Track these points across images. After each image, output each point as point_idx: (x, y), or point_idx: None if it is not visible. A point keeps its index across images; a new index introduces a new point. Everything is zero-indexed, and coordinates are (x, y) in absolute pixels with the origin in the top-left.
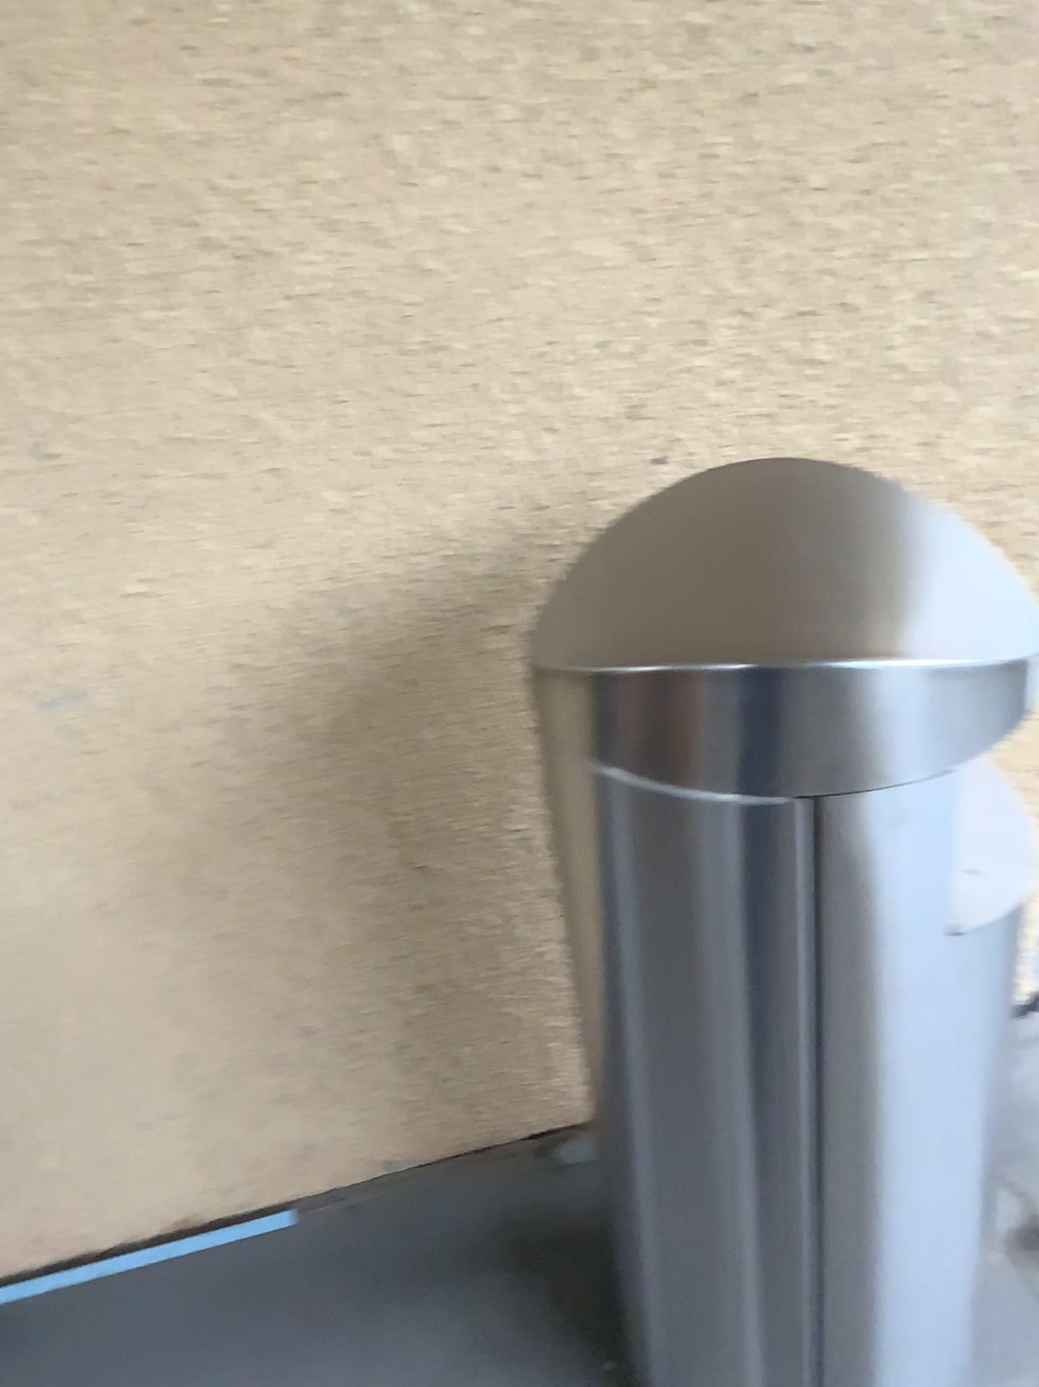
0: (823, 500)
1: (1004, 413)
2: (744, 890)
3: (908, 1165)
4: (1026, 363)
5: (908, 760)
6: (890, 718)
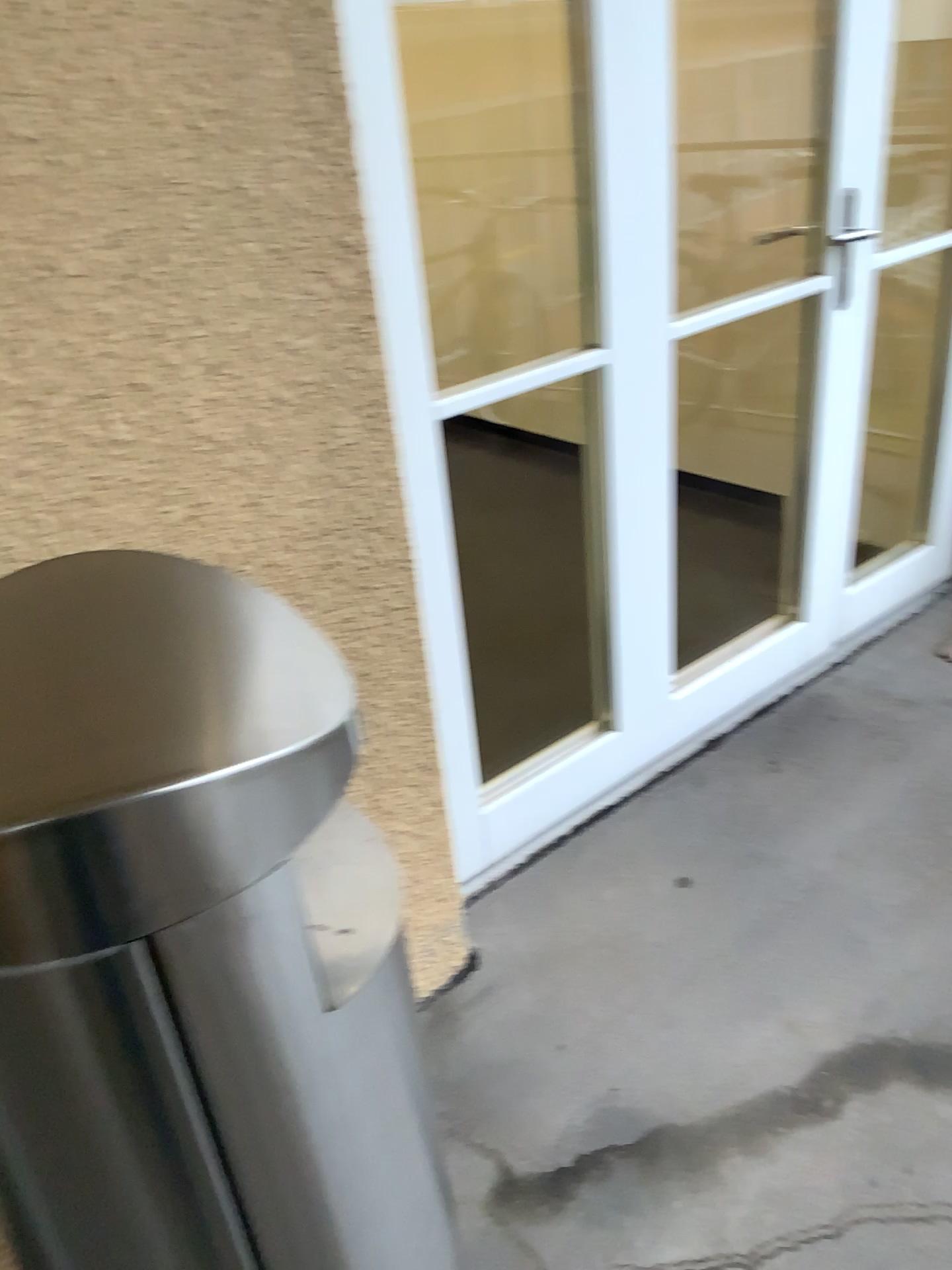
0: (135, 594)
1: (323, 466)
2: (108, 1038)
3: (352, 1227)
4: (331, 419)
5: (238, 865)
6: (207, 830)
